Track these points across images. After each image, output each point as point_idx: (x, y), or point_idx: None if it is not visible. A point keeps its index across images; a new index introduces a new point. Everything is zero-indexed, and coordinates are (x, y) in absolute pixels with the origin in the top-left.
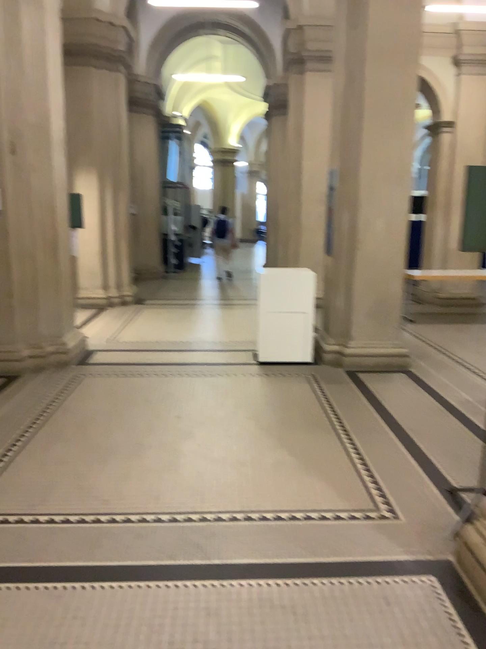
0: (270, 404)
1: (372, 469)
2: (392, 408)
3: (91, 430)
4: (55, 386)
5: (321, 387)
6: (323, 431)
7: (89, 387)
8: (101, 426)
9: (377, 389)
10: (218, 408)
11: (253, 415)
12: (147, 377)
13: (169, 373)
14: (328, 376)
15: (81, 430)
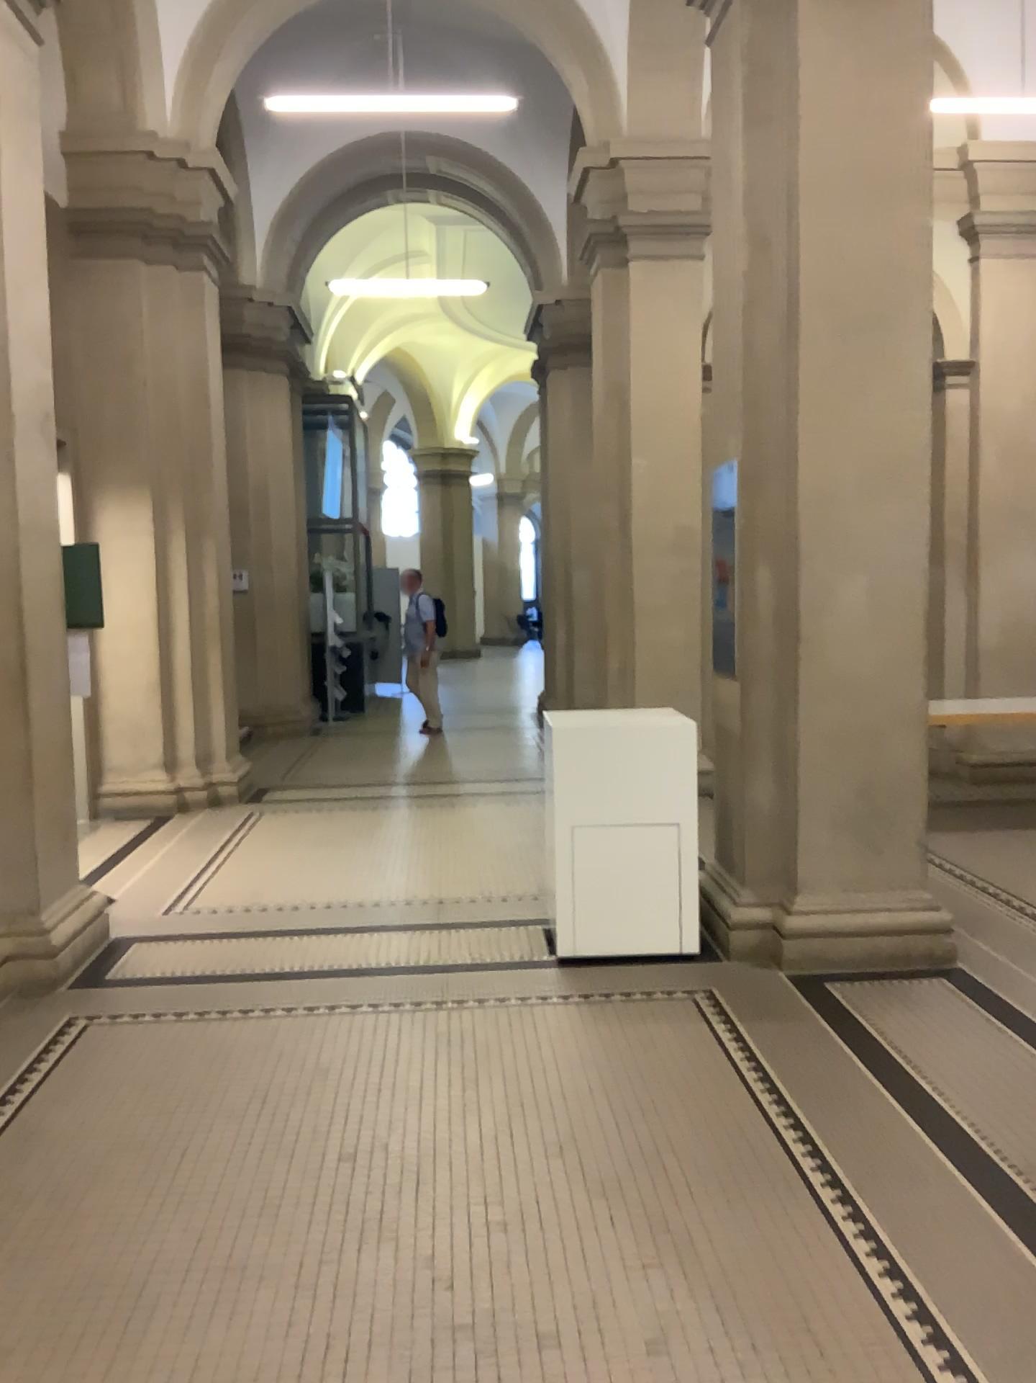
0: (602, 1099)
1: (951, 1344)
2: (942, 1095)
3: (86, 1219)
4: (7, 1061)
5: (734, 1031)
6: (766, 1188)
7: (99, 1060)
8: (119, 1203)
9: (886, 1035)
10: (458, 1118)
11: (559, 1139)
12: (263, 1020)
13: (322, 1006)
14: (746, 997)
15: (56, 1221)
